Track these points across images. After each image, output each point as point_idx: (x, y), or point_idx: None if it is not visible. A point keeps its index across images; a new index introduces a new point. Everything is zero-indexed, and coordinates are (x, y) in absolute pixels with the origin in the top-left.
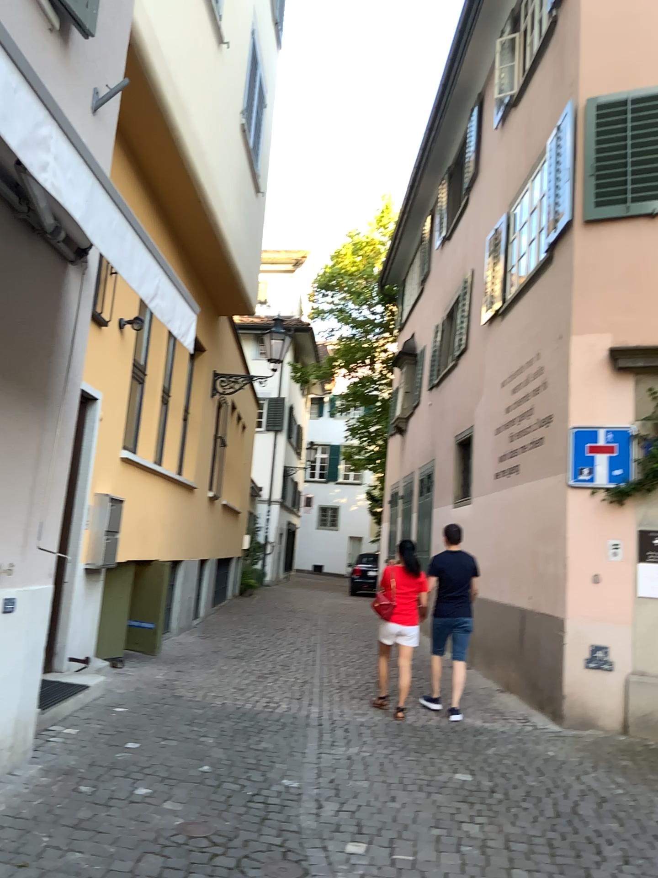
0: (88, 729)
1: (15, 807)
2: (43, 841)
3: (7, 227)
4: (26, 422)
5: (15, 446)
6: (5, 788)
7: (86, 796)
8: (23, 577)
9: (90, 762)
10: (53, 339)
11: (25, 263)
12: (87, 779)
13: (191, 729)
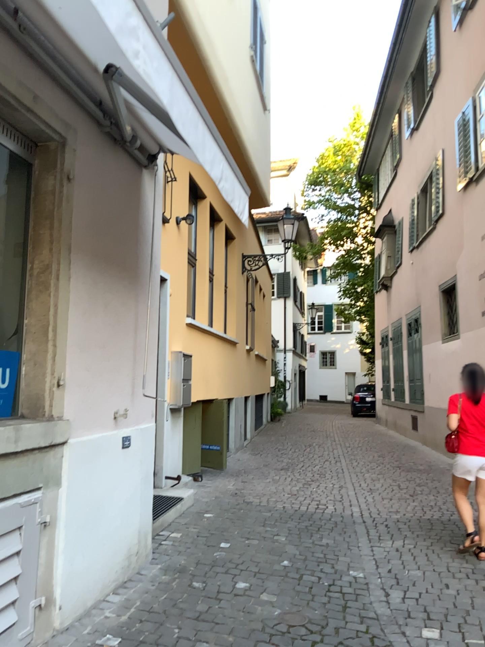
0: (188, 533)
1: (148, 603)
2: (174, 632)
3: (95, 141)
4: (124, 297)
5: (117, 316)
6: (137, 586)
7: (200, 591)
8: (133, 419)
9: (197, 561)
10: (137, 229)
11: (110, 168)
12: (197, 576)
13: (266, 530)
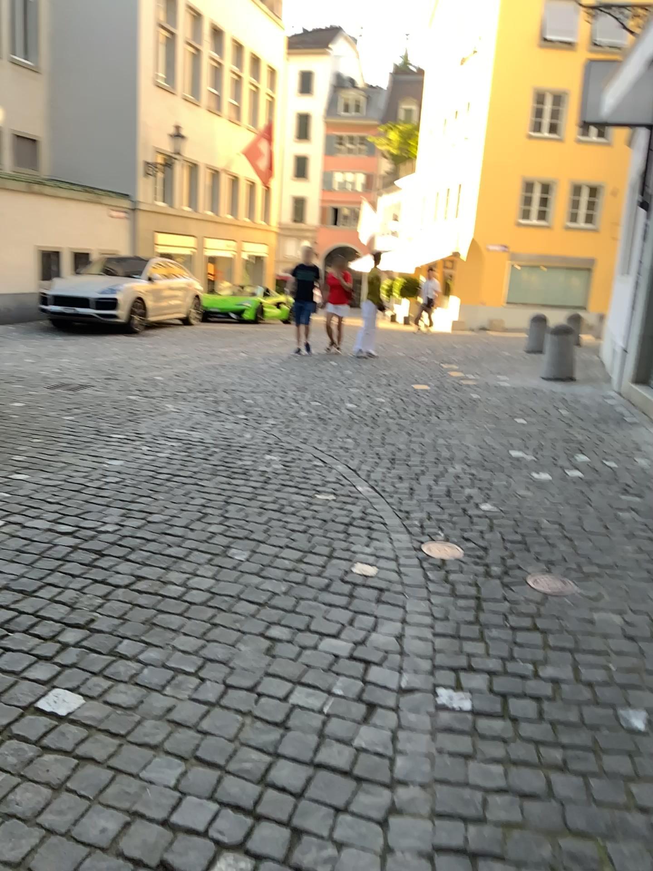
0: None
1: None
2: None
3: None
4: None
5: None
6: None
7: None
8: None
9: None
10: None
11: None
12: None
13: None
